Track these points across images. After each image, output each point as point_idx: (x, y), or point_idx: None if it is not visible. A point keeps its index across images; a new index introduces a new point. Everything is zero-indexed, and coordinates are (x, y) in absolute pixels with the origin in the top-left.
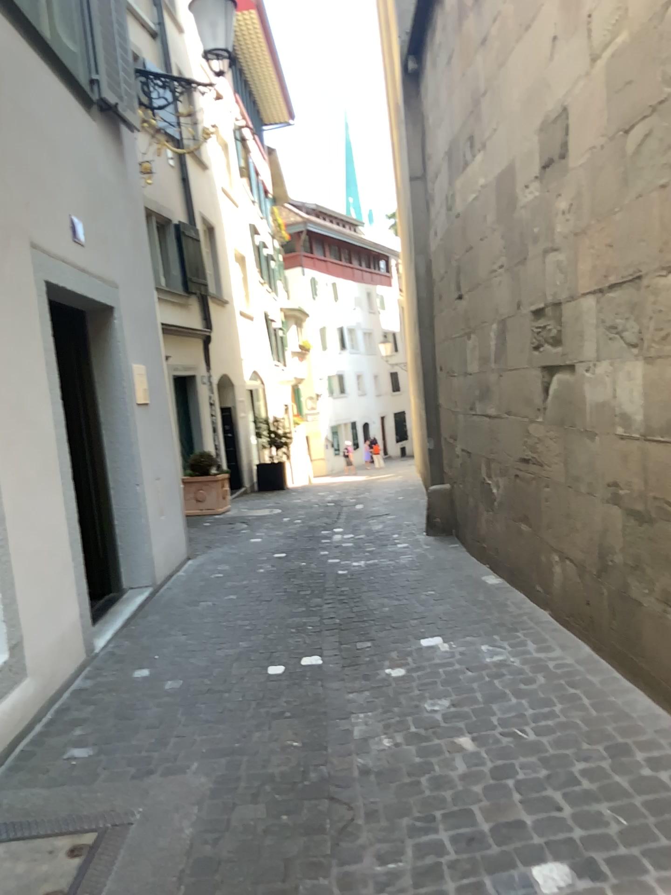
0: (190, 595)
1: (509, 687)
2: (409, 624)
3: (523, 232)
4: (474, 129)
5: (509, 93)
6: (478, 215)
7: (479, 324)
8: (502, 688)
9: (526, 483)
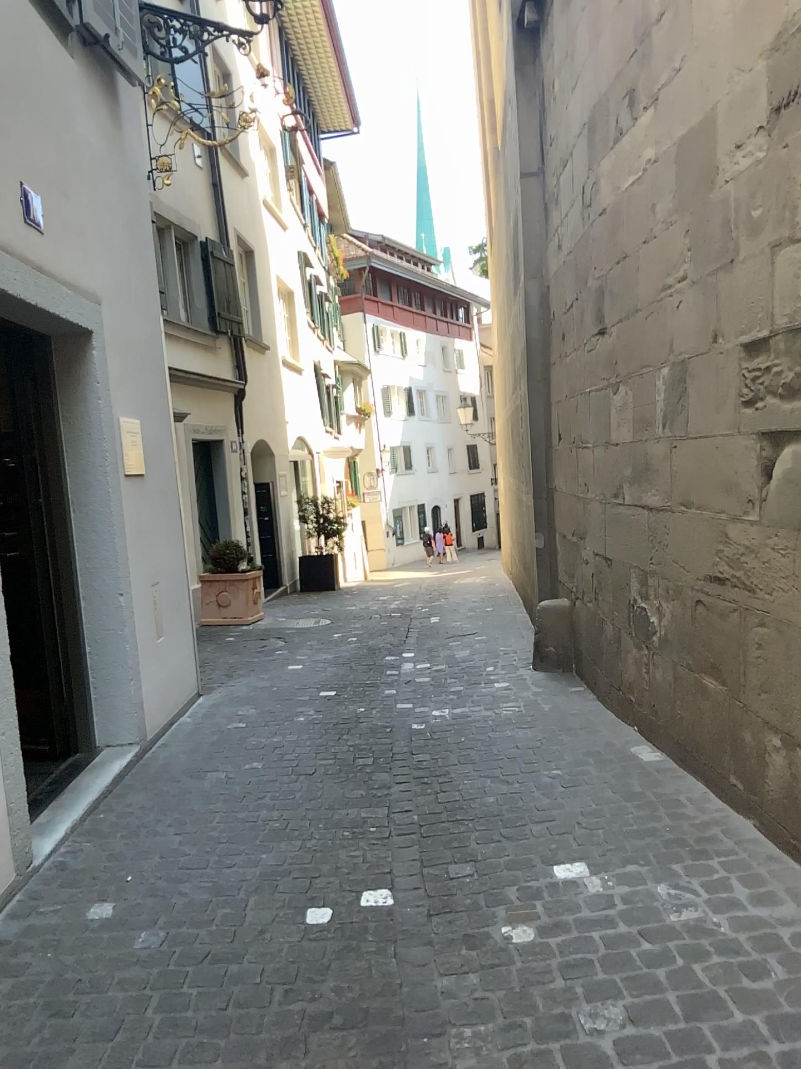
0: (196, 758)
1: (722, 984)
2: (528, 829)
3: (729, 220)
4: (637, 78)
5: (710, 2)
6: (641, 207)
7: (635, 370)
8: (713, 988)
9: (715, 616)
